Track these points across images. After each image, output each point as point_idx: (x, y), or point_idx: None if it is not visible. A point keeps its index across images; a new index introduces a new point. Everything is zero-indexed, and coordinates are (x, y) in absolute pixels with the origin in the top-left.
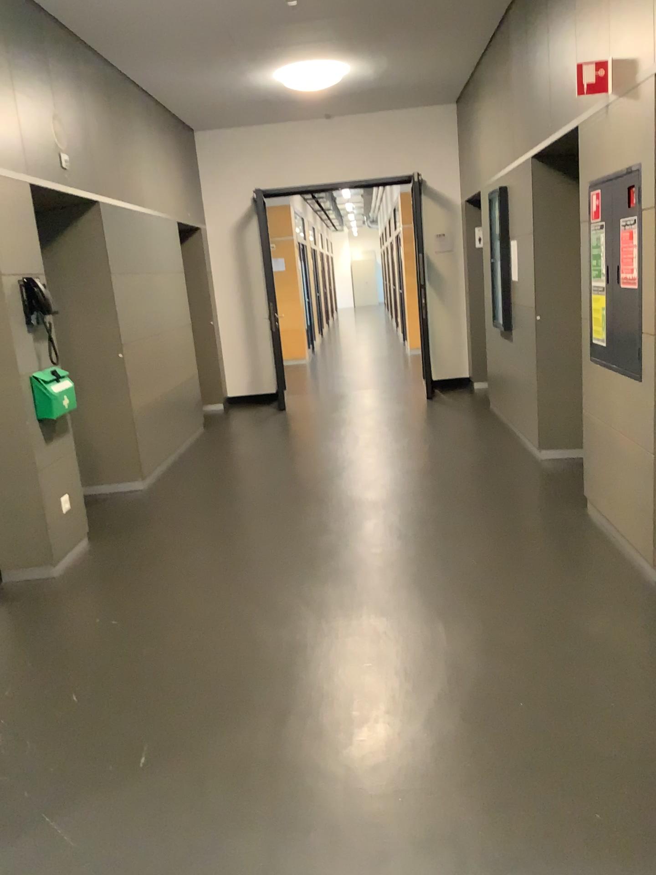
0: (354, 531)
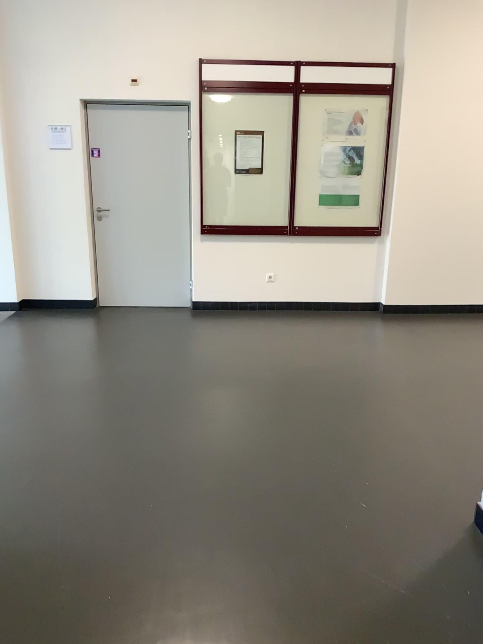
0: None
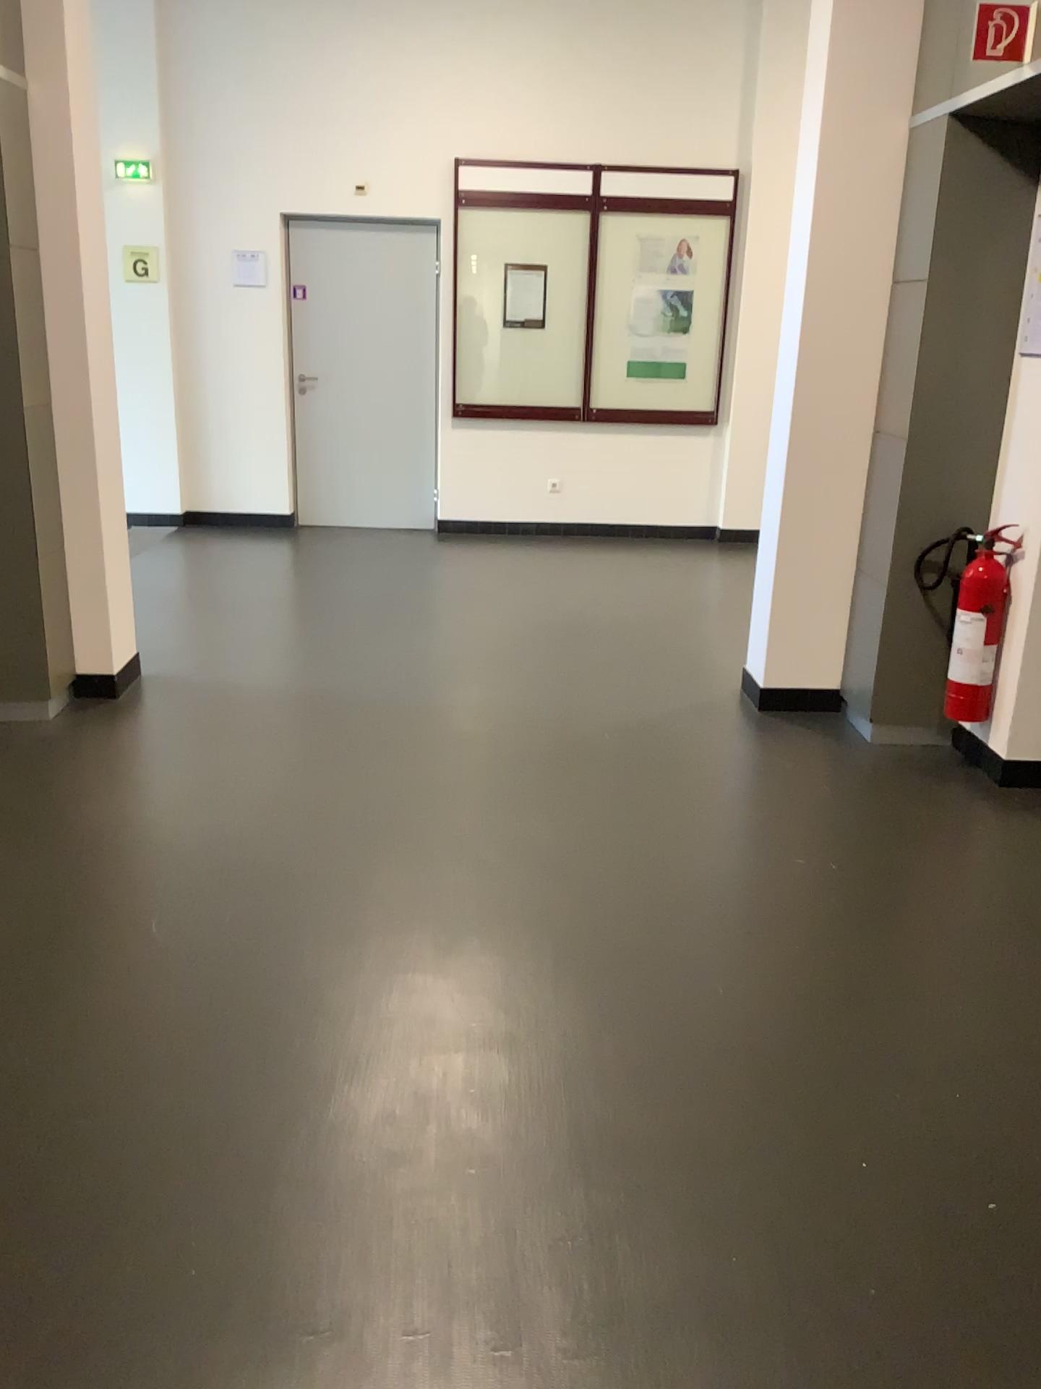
0: (390, 1059)
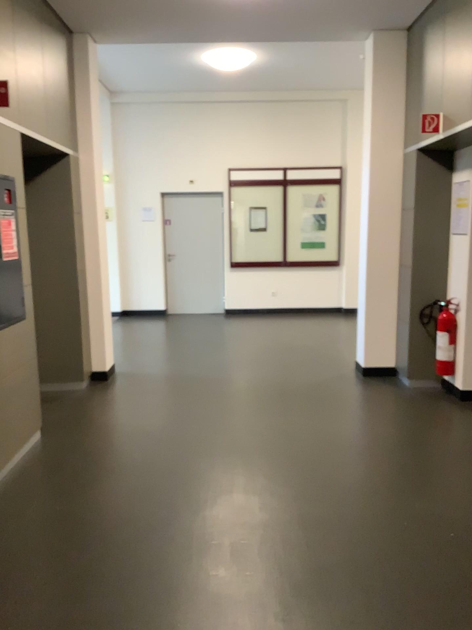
0: (230, 496)
